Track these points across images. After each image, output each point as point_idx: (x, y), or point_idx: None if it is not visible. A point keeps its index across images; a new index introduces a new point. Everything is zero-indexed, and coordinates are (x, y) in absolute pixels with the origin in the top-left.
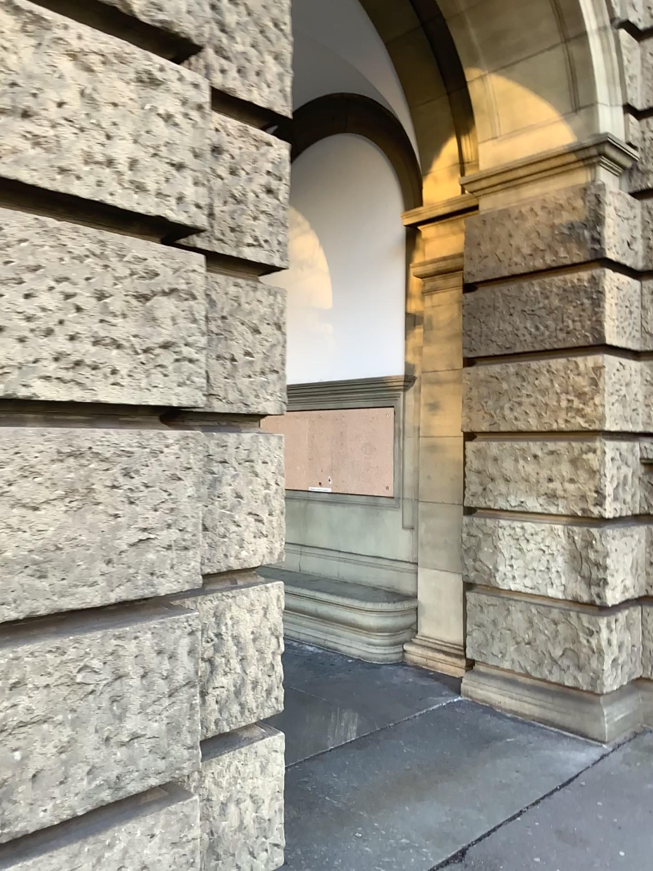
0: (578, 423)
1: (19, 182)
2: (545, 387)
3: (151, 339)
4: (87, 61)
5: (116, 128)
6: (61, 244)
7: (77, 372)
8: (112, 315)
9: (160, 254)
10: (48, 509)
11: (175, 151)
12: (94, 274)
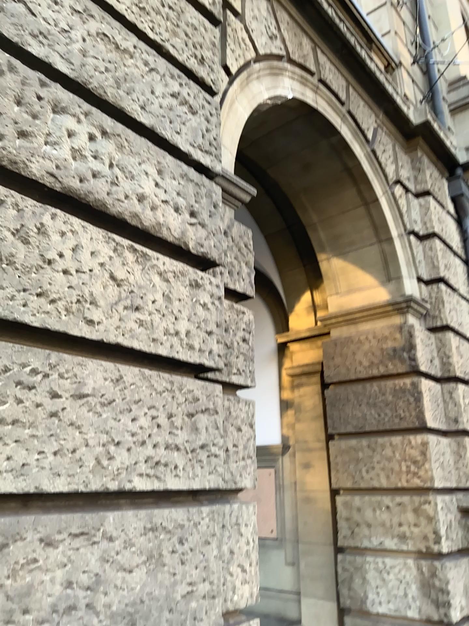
0: (416, 482)
1: (131, 348)
2: (389, 456)
3: (194, 443)
4: (166, 276)
5: (179, 313)
6: (150, 385)
7: (156, 469)
8: (175, 429)
9: (200, 388)
10: (137, 571)
11: (207, 323)
12: (166, 403)
